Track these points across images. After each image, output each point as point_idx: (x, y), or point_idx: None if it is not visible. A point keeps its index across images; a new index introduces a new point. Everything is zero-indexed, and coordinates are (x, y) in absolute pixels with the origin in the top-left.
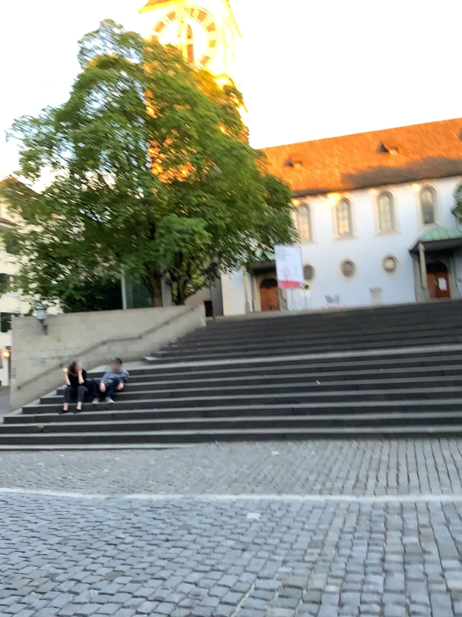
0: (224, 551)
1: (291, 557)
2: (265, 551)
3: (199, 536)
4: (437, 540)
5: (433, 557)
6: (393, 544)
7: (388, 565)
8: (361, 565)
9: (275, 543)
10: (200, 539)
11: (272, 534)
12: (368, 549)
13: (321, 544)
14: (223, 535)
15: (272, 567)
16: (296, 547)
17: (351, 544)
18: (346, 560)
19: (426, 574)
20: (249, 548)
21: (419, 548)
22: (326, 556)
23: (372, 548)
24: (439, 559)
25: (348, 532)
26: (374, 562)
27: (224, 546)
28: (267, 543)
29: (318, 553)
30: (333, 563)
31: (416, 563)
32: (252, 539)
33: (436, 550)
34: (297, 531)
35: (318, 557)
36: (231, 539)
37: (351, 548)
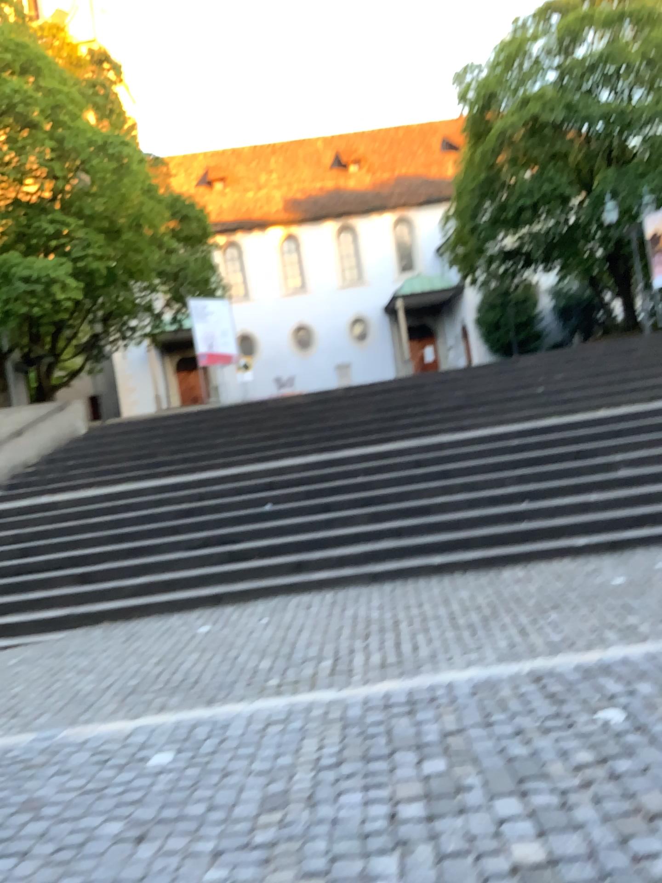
0: (102, 852)
1: (229, 845)
2: (180, 838)
3: (54, 825)
4: (479, 760)
5: (476, 797)
6: (407, 782)
7: (403, 828)
8: (357, 838)
9: (200, 816)
10: (55, 831)
11: (193, 796)
12: (366, 798)
13: (283, 804)
14: (101, 815)
15: (192, 876)
16: (238, 819)
17: (336, 793)
18: (328, 831)
19: (471, 837)
20: (150, 837)
21: (450, 782)
22: (292, 829)
23: (373, 795)
24: (488, 800)
25: (330, 767)
26: (379, 828)
27: (103, 840)
28: (184, 818)
29: (278, 825)
30: (306, 843)
31: (449, 816)
32: (156, 816)
33: (479, 781)
34: (241, 780)
35: (278, 834)
36: (117, 821)
37: (336, 801)
